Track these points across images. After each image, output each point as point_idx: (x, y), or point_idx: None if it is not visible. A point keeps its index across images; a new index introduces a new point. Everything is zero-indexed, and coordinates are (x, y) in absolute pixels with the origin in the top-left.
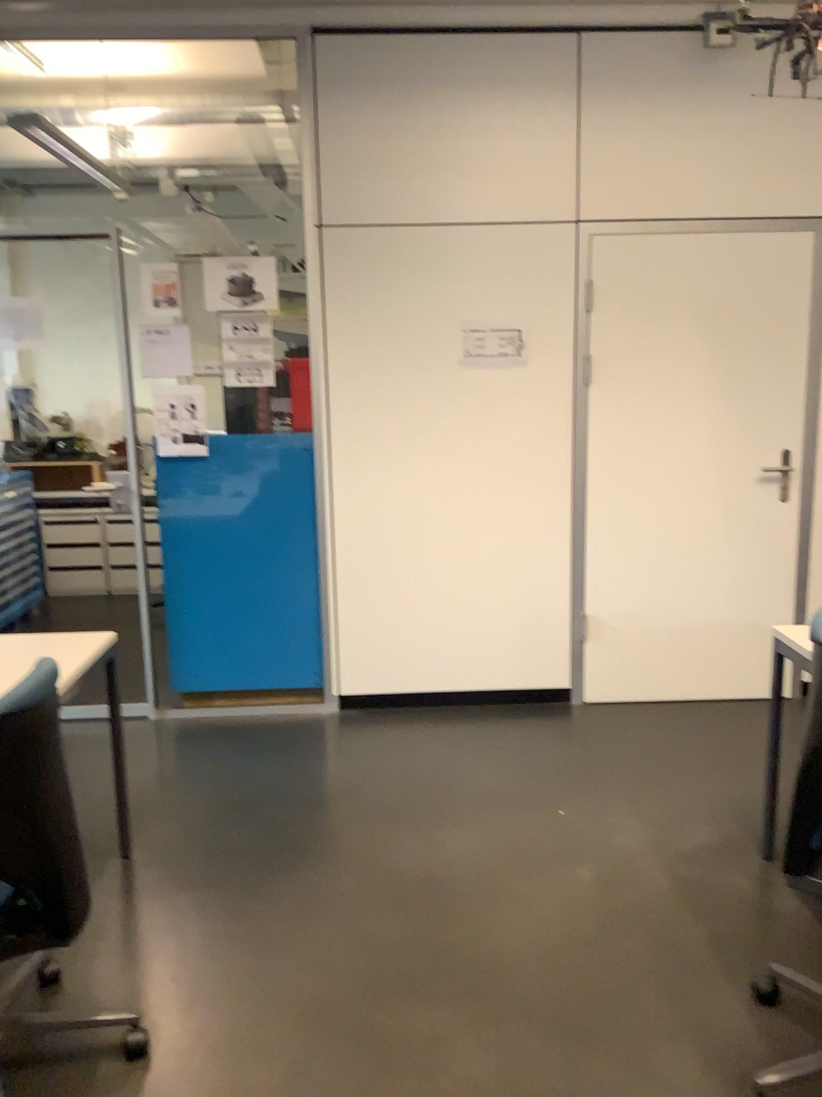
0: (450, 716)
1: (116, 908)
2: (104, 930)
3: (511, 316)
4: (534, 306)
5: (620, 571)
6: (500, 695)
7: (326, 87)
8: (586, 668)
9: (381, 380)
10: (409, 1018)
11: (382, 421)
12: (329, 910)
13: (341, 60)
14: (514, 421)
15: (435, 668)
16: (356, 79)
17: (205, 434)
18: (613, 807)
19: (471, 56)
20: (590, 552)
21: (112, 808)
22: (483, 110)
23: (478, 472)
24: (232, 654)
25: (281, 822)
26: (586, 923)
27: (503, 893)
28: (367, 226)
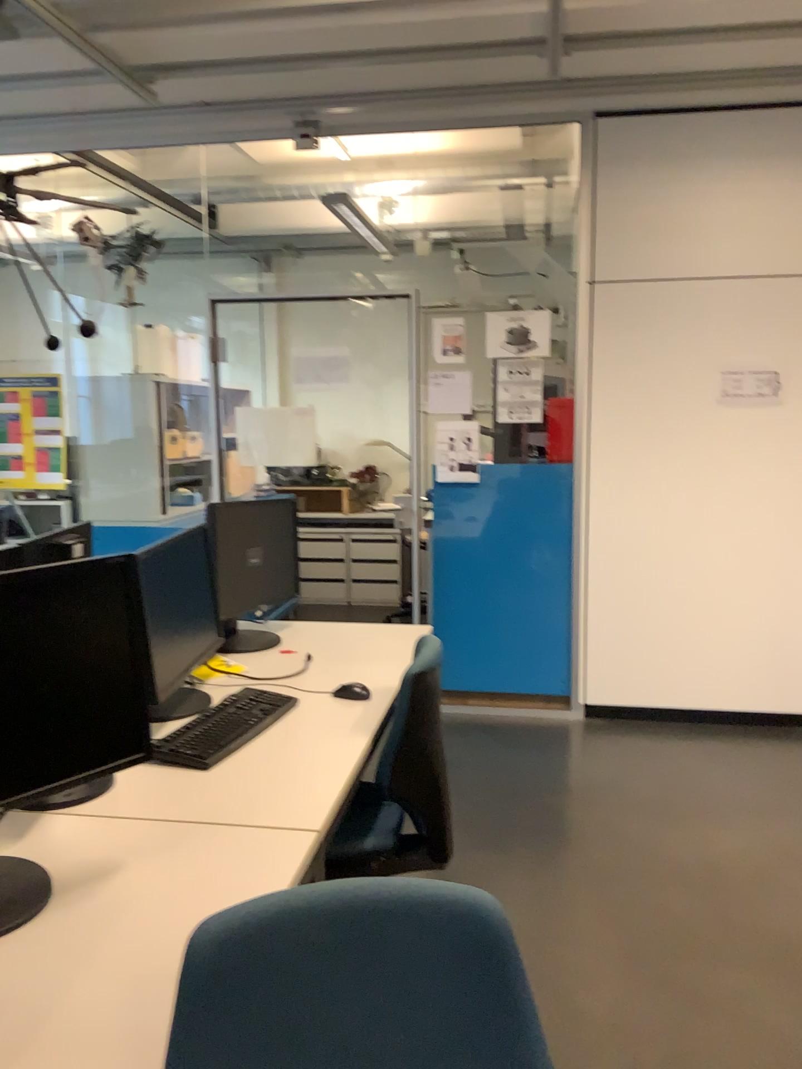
0: (692, 732)
1: None
2: None
3: (767, 362)
4: (790, 353)
5: None
6: (739, 717)
7: (604, 163)
8: None
9: (640, 419)
10: (710, 976)
11: (639, 456)
12: (616, 882)
13: (618, 139)
14: (765, 458)
15: (677, 686)
16: (630, 155)
17: (477, 463)
18: None
19: (739, 130)
20: None
21: None
22: (748, 177)
23: (728, 504)
24: (489, 660)
25: (555, 807)
26: None
27: (778, 886)
28: (634, 282)
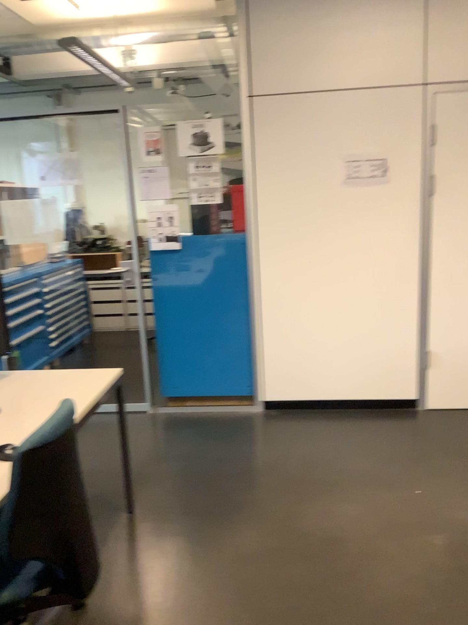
0: (337, 416)
1: (122, 552)
2: (113, 570)
3: (379, 152)
4: (395, 144)
5: (453, 321)
6: (370, 403)
7: (254, 3)
8: (428, 386)
9: (291, 198)
10: None
11: (292, 224)
12: (261, 562)
13: None
14: (380, 222)
15: (326, 384)
16: None
17: (179, 235)
18: (456, 489)
19: None
20: (432, 309)
21: (123, 476)
22: (361, 11)
23: (356, 256)
24: (197, 373)
25: (228, 492)
26: (446, 585)
27: (383, 556)
28: (282, 95)
